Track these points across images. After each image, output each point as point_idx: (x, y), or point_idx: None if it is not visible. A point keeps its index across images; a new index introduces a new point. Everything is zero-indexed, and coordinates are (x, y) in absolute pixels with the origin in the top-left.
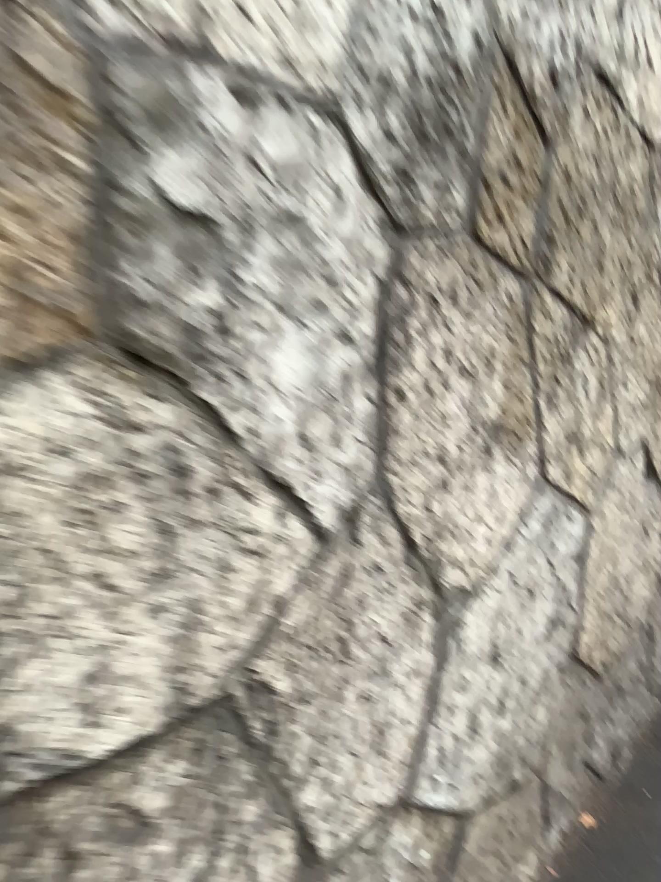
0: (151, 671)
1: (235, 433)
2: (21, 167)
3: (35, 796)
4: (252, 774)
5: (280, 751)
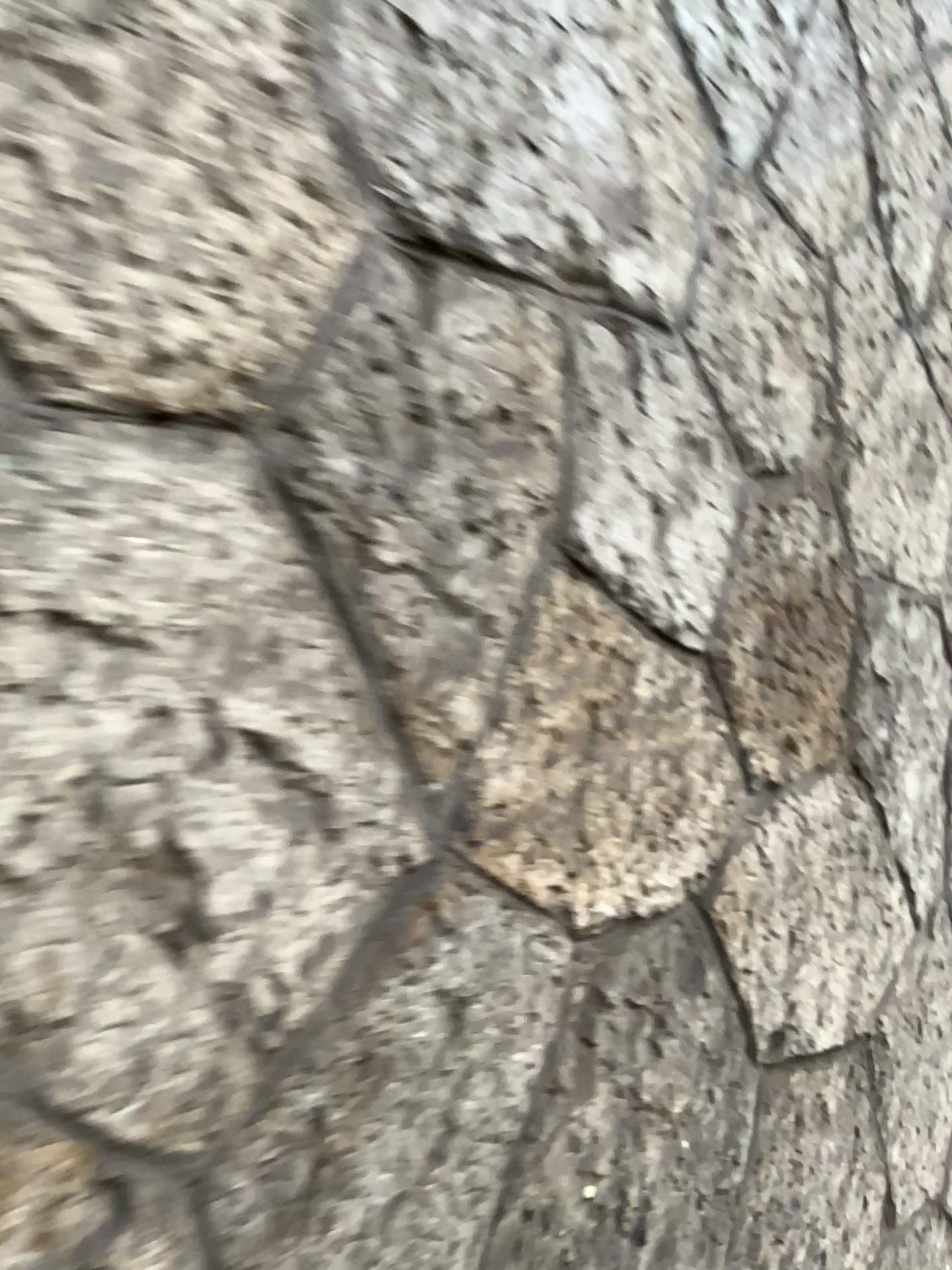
0: (841, 999)
1: (888, 832)
2: (830, 655)
3: (788, 1070)
4: (871, 1116)
5: (883, 1106)
